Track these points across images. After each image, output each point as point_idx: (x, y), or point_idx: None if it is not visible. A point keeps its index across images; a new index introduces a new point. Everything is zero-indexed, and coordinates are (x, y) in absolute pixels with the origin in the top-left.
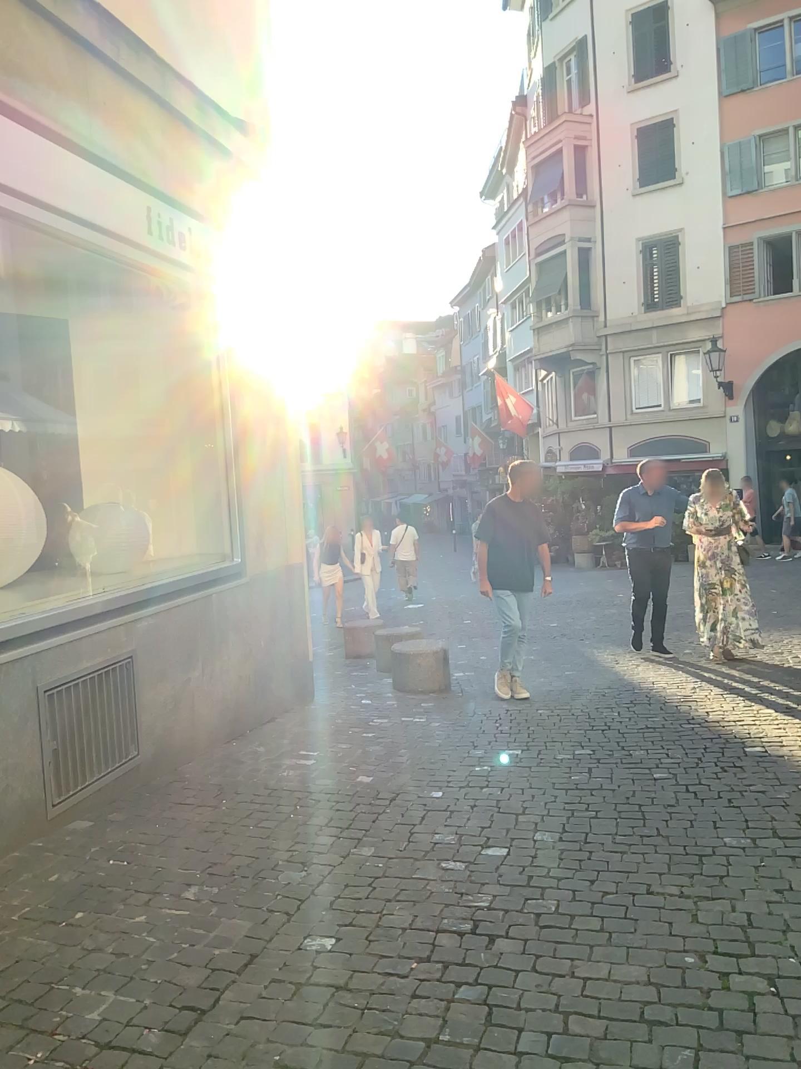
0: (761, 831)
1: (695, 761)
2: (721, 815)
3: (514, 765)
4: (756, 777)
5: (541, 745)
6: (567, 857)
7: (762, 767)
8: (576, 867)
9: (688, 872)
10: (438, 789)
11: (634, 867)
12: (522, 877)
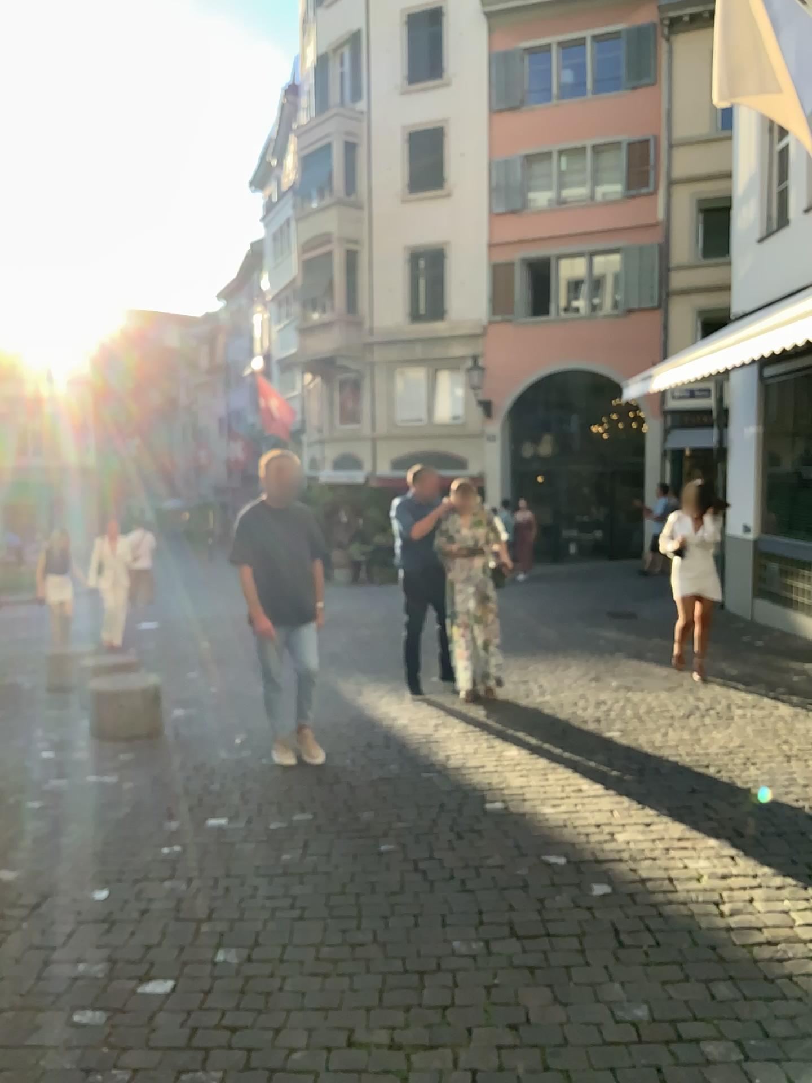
0: (495, 932)
1: (428, 828)
2: (451, 909)
3: (211, 844)
4: (495, 849)
5: (251, 811)
6: (249, 994)
7: (502, 833)
8: (258, 1010)
9: (403, 1006)
10: (103, 886)
11: (336, 1003)
12: (178, 1037)
